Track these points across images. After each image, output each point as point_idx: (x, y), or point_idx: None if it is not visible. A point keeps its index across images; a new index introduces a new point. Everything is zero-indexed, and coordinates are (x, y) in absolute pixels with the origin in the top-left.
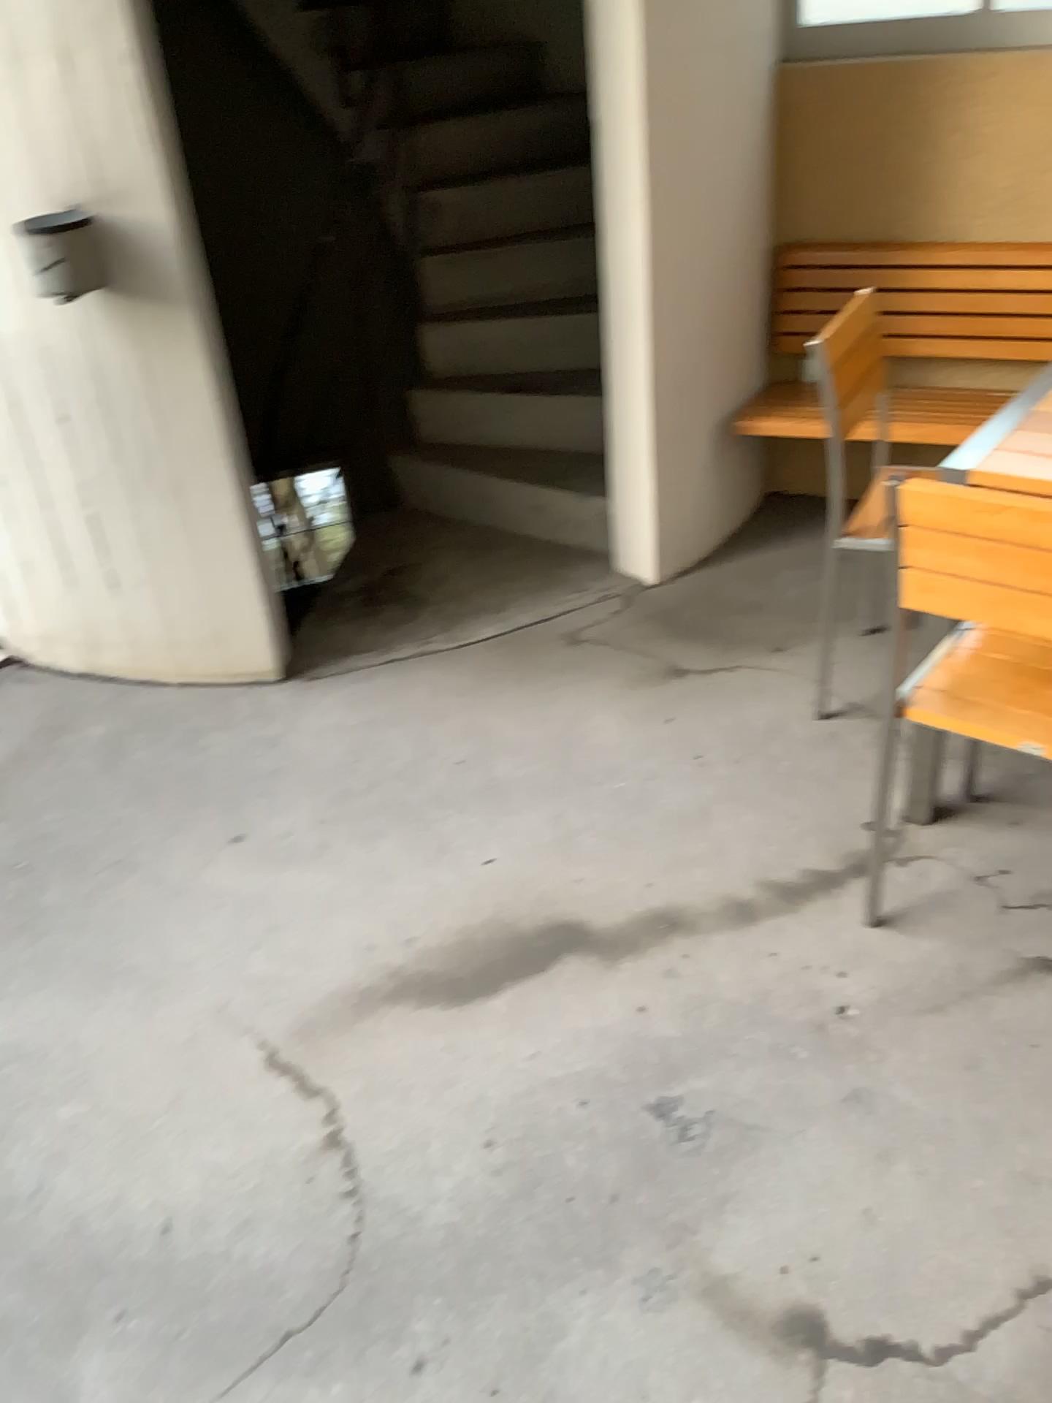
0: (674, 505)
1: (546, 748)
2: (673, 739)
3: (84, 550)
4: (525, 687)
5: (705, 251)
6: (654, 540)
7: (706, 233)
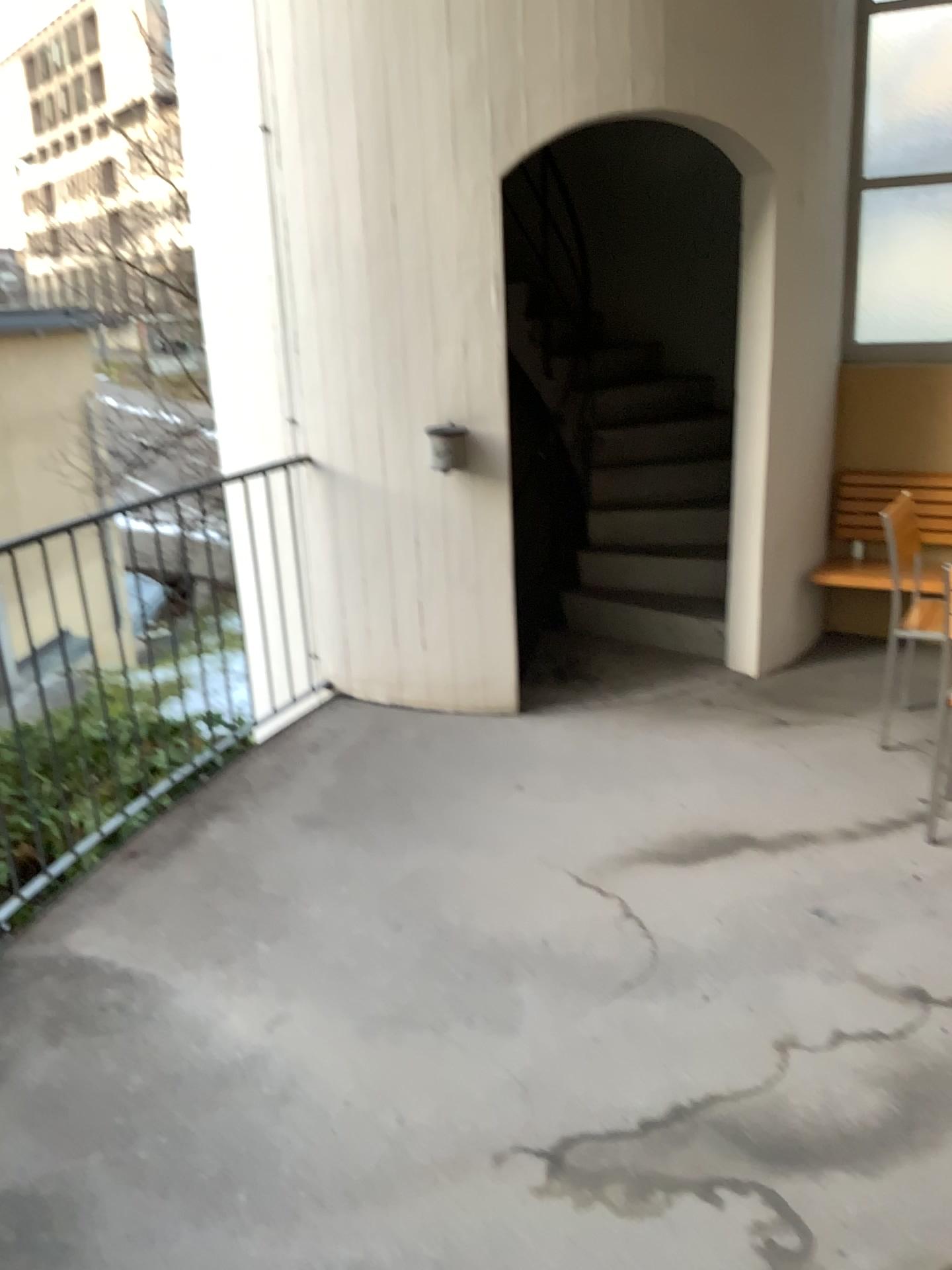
0: (771, 627)
1: (706, 756)
2: (789, 756)
3: (412, 620)
4: (684, 726)
5: (798, 470)
6: (758, 649)
7: (799, 459)
